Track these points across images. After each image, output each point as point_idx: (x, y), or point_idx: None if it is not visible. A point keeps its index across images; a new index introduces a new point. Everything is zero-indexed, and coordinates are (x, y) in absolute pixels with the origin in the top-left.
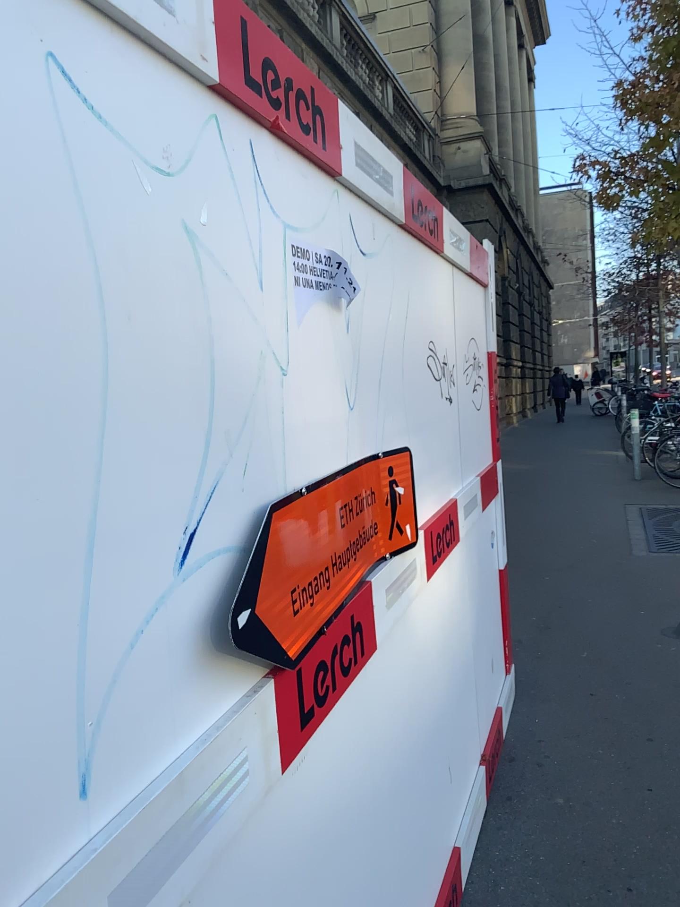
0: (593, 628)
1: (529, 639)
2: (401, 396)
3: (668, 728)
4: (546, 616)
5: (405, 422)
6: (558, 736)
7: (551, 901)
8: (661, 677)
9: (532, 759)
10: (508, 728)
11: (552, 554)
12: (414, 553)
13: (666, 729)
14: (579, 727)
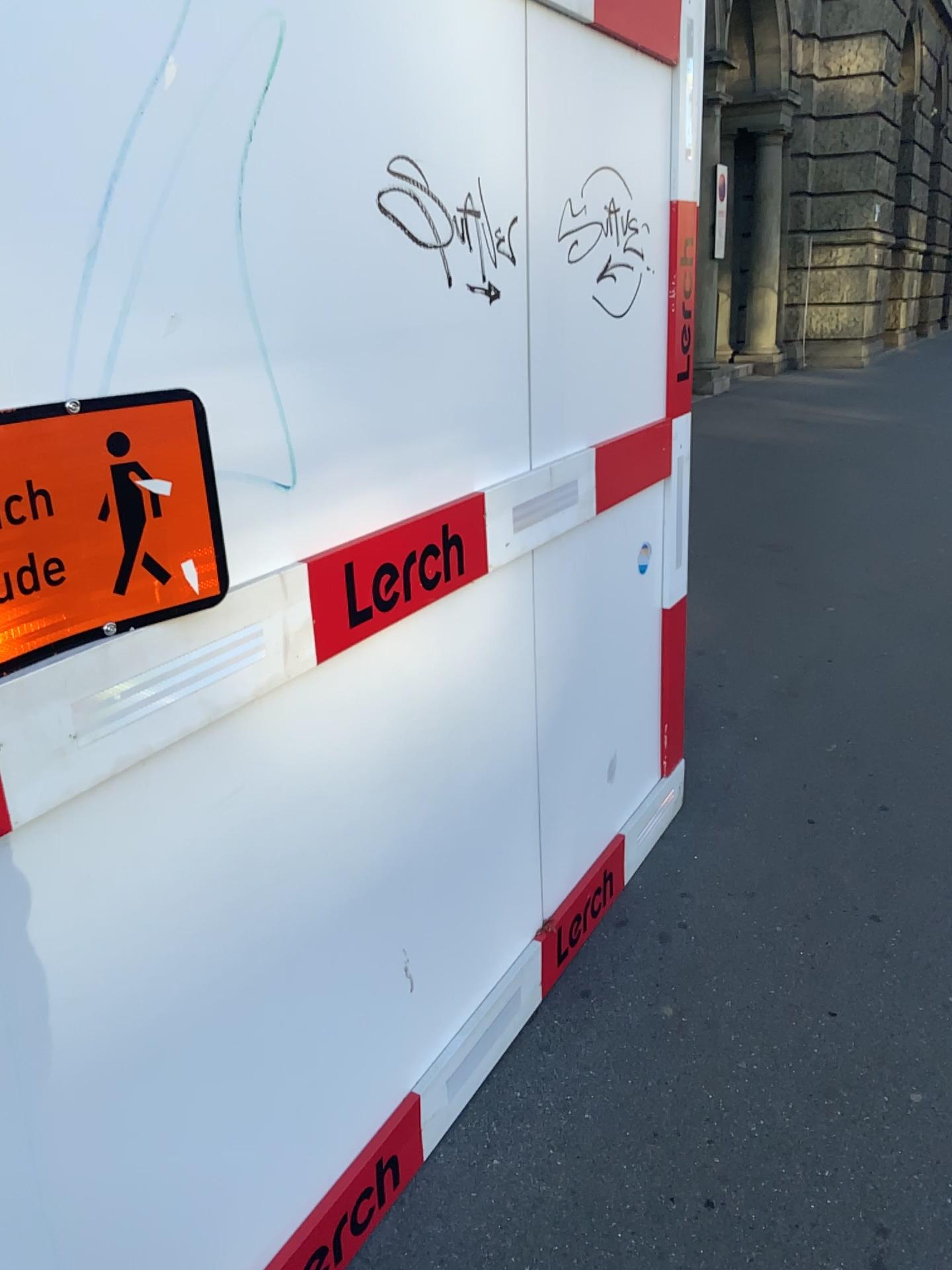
0: (866, 704)
1: (750, 713)
2: (209, 275)
3: (915, 902)
4: (796, 676)
5: (229, 334)
6: (718, 892)
7: (558, 1206)
8: (945, 805)
9: (654, 930)
10: (642, 867)
11: (854, 568)
12: (251, 612)
13: (913, 903)
14: (761, 881)
